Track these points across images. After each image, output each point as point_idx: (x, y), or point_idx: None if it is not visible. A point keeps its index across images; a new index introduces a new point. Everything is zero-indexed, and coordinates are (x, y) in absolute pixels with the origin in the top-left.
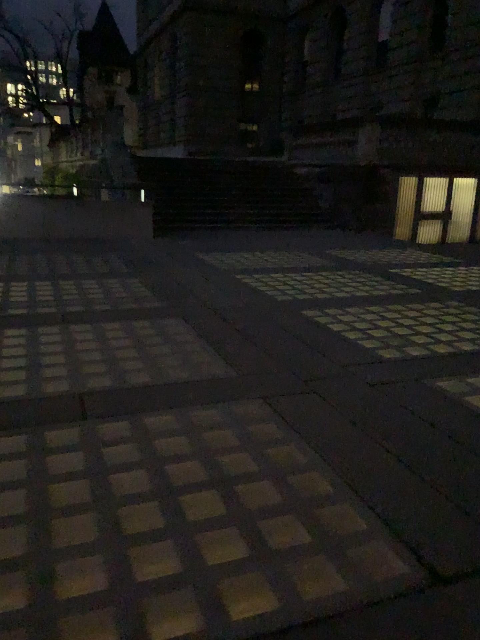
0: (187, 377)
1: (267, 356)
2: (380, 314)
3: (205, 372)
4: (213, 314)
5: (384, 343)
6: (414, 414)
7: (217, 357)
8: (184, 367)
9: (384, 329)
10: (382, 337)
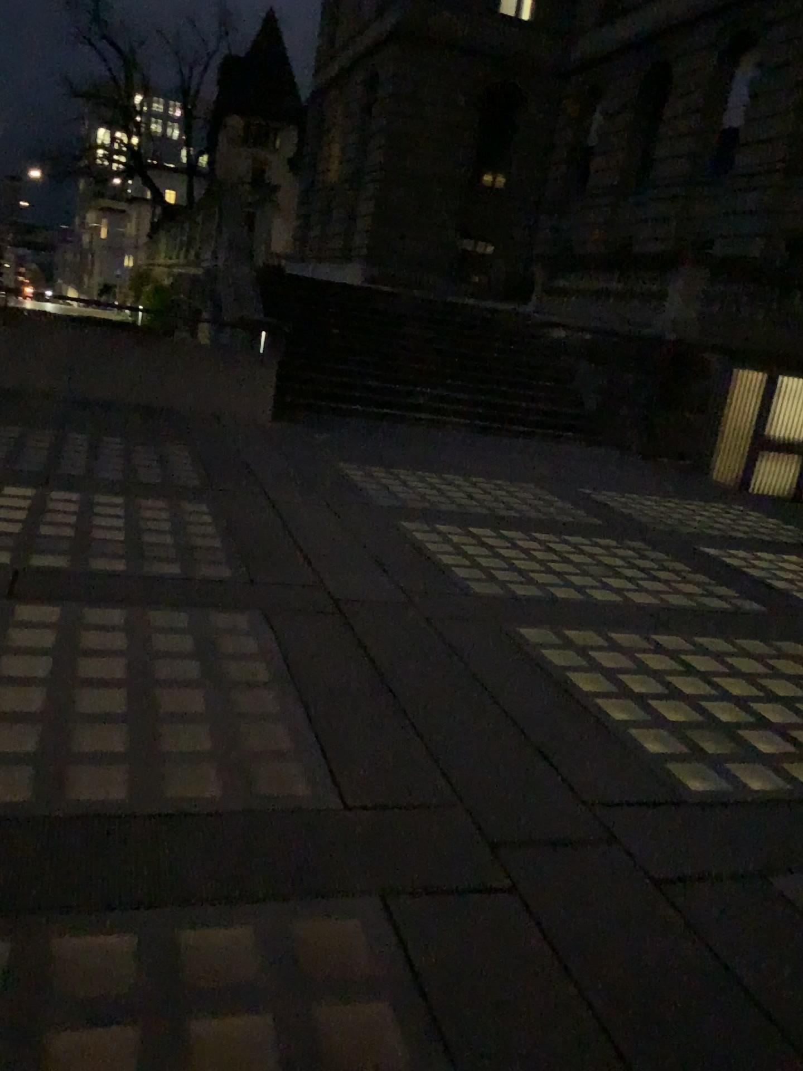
0: (218, 799)
1: (423, 749)
2: (682, 657)
3: (266, 786)
4: (331, 612)
5: (689, 742)
6: (764, 1010)
7: (307, 737)
8: (221, 764)
9: (689, 698)
10: (685, 723)
